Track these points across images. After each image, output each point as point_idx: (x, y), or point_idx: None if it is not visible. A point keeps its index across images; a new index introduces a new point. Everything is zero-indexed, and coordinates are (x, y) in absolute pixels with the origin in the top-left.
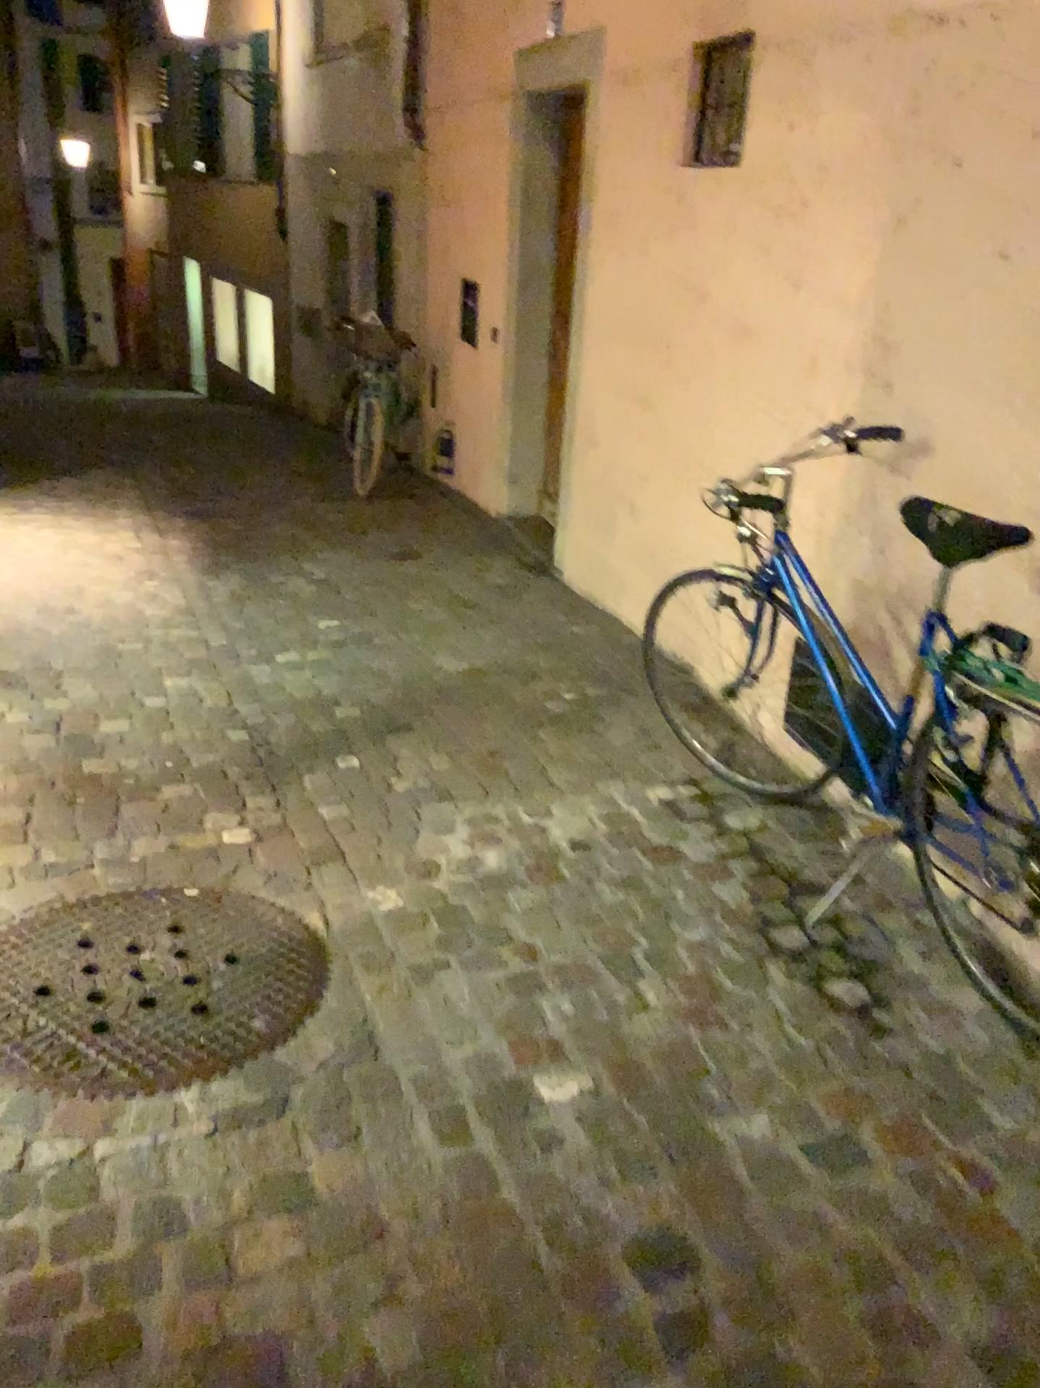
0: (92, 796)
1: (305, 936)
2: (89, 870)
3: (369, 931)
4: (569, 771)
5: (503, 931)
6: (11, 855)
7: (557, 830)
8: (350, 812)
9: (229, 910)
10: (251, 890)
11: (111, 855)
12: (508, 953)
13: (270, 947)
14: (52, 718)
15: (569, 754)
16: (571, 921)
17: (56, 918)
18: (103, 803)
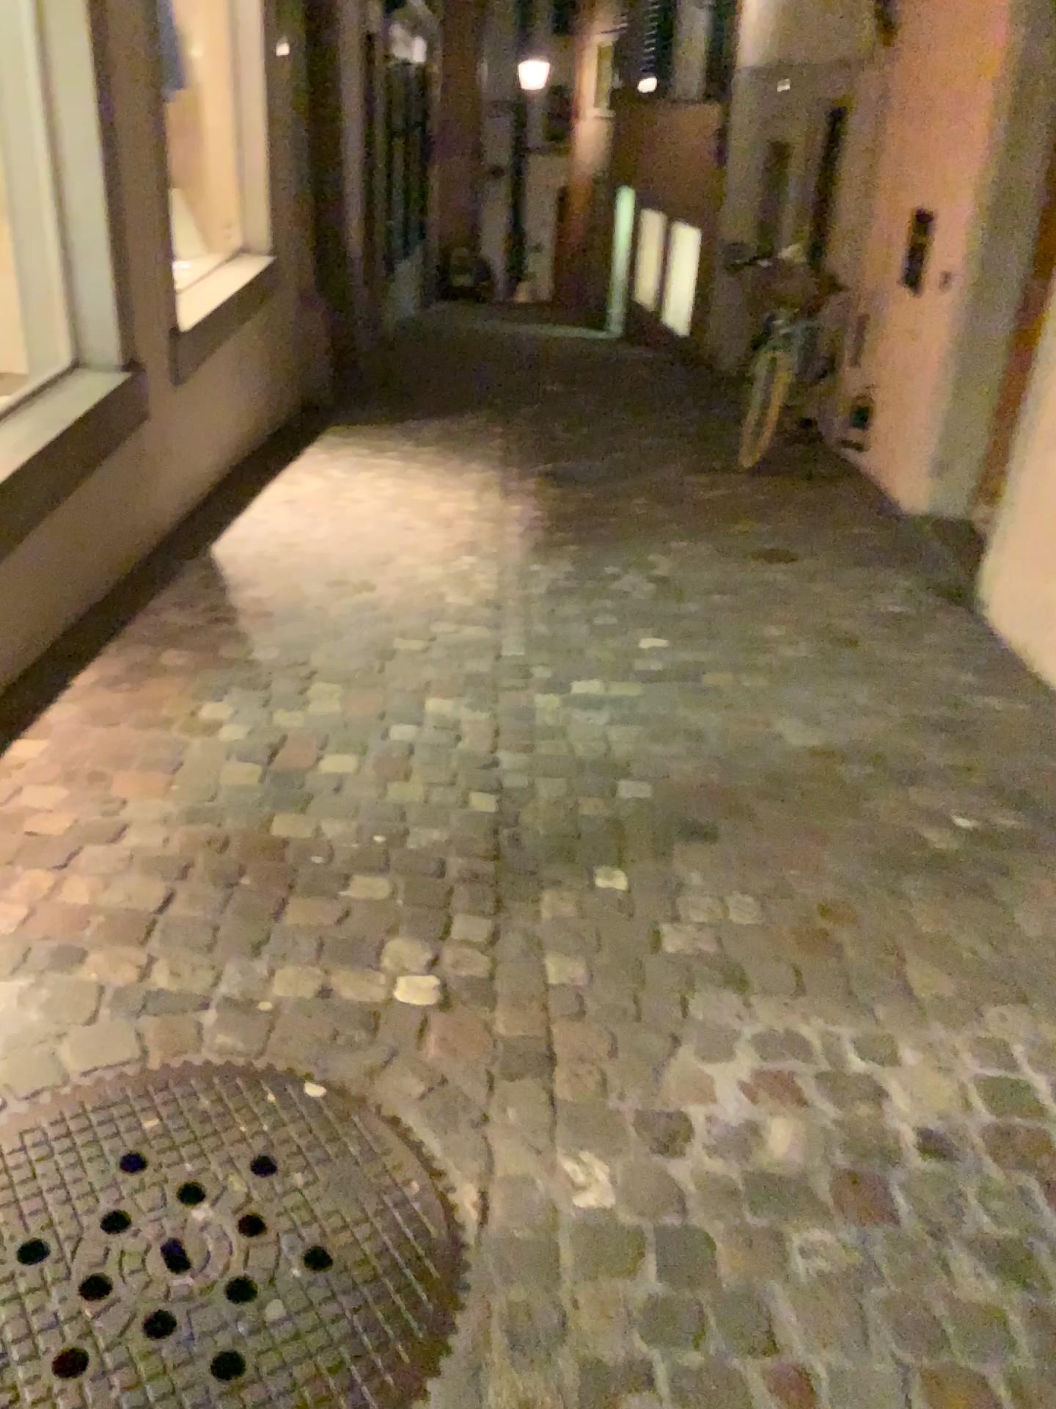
0: (259, 879)
1: (443, 1234)
2: (199, 1014)
3: (545, 1252)
4: (942, 967)
5: (763, 1320)
6: (116, 964)
7: (900, 1091)
8: (589, 978)
9: (351, 1148)
10: (398, 1109)
11: (240, 991)
12: (761, 1387)
13: (382, 1245)
14: (268, 743)
15: (947, 934)
16: (890, 1328)
17: (116, 1099)
18: (266, 897)
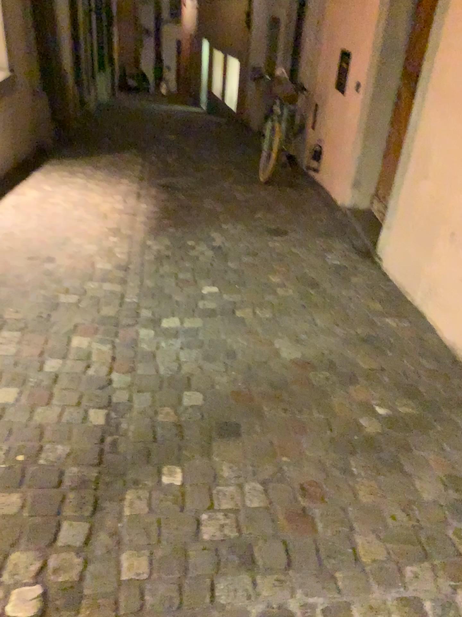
0: None
1: None
2: None
3: None
4: (374, 533)
5: None
6: None
7: None
8: (148, 570)
9: None
10: None
11: None
12: None
13: None
14: None
15: (376, 503)
16: None
17: None
18: None
